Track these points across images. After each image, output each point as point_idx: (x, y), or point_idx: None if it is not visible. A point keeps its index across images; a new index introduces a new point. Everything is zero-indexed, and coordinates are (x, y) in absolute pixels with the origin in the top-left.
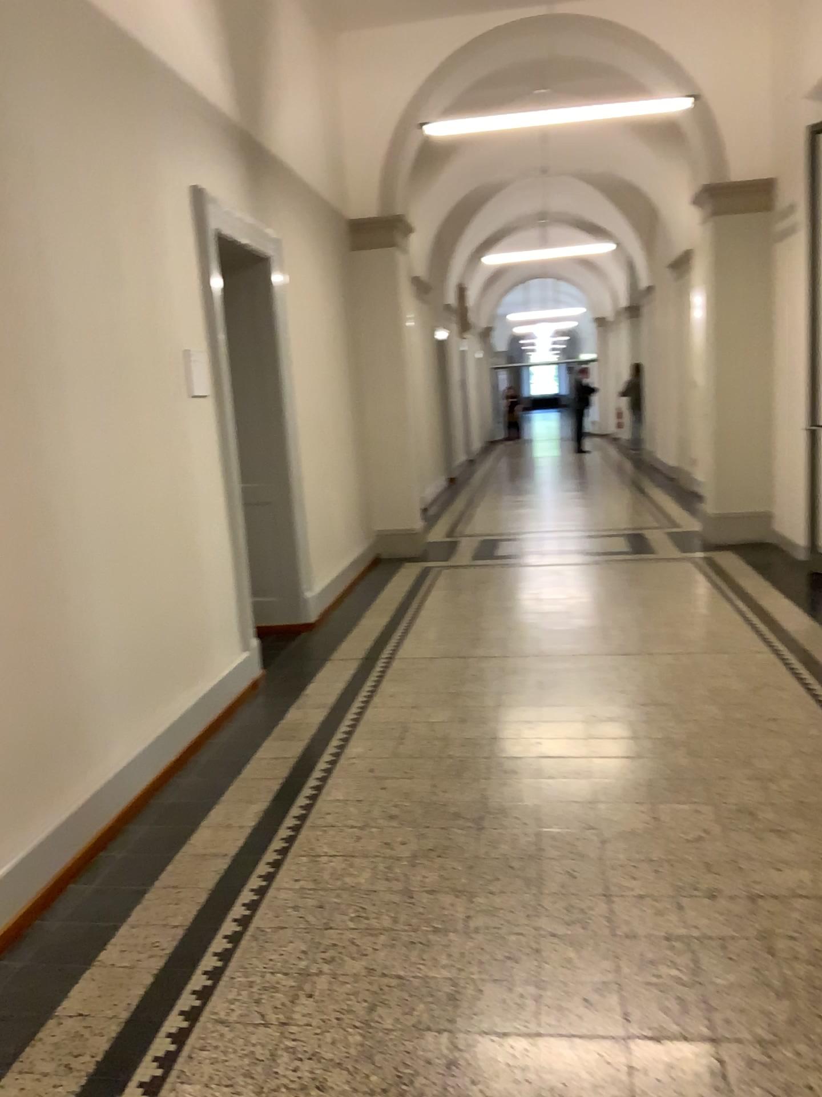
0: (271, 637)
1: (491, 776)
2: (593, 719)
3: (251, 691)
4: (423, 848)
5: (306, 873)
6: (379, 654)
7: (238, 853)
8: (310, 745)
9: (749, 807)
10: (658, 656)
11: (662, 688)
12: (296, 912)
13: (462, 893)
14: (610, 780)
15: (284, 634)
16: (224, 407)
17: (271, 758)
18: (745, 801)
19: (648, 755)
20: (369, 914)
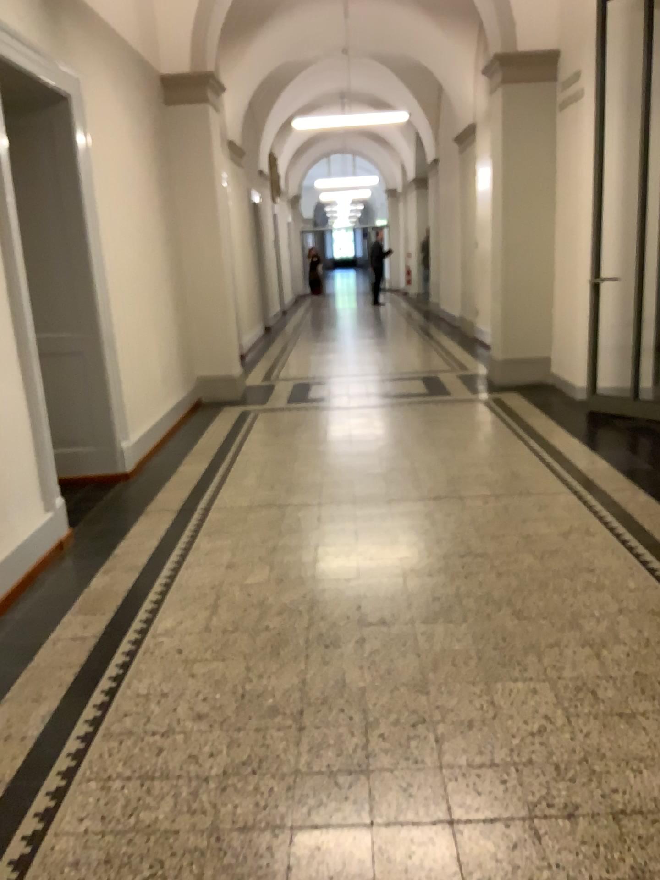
0: (86, 488)
1: (311, 654)
2: (412, 575)
3: (59, 551)
4: (234, 763)
5: (92, 810)
6: (195, 504)
7: (12, 783)
8: (115, 618)
9: (588, 683)
10: (468, 500)
11: (476, 536)
12: (73, 878)
13: (280, 832)
14: (438, 654)
15: (100, 485)
16: (15, 250)
17: (69, 639)
18: (582, 675)
19: (473, 619)
20: (164, 877)
